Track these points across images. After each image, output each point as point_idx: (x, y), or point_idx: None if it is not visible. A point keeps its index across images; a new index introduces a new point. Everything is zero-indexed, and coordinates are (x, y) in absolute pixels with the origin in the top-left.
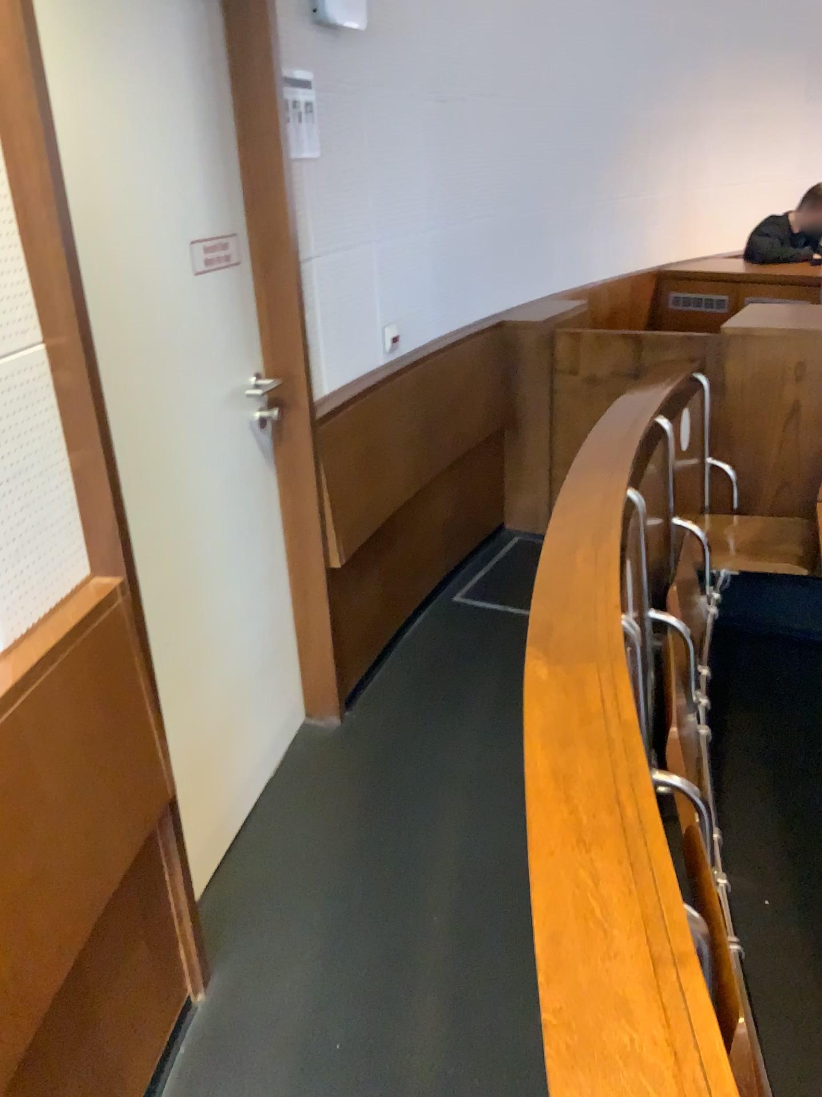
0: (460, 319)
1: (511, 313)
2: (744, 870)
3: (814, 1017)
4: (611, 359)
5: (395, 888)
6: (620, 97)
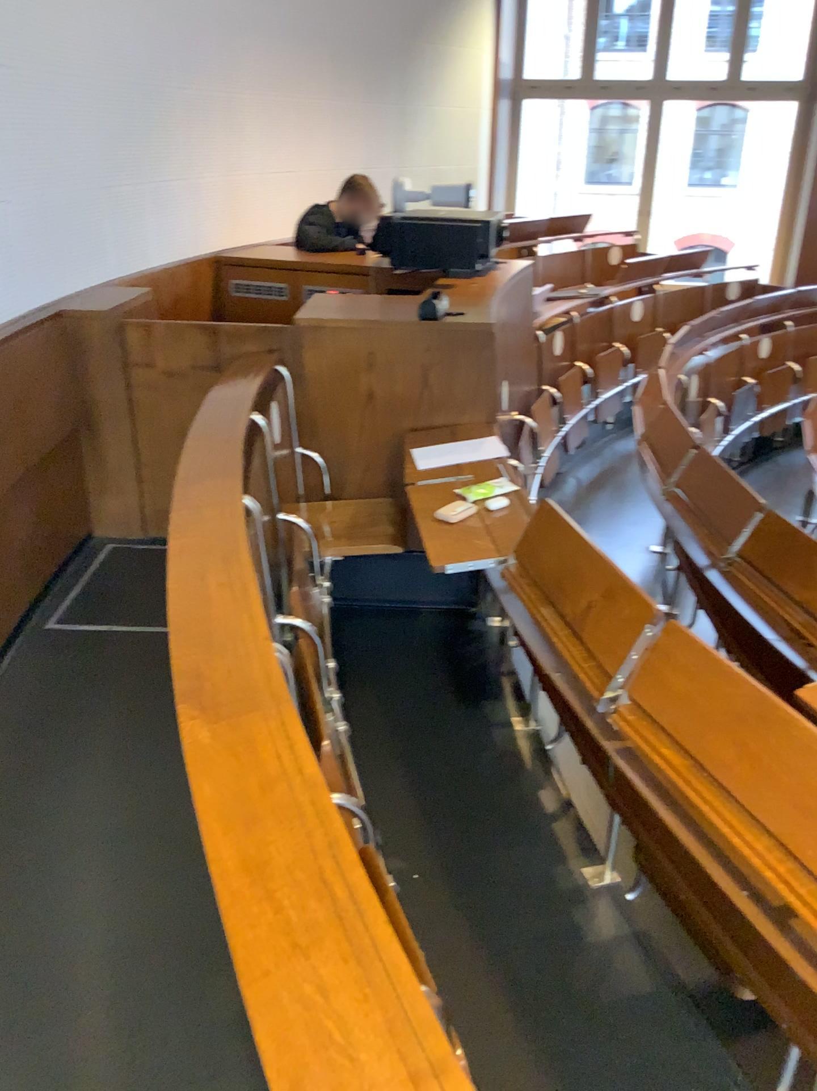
0: (12, 309)
1: (70, 302)
2: (392, 853)
3: (480, 984)
4: (188, 351)
5: (31, 1001)
6: (159, 73)
